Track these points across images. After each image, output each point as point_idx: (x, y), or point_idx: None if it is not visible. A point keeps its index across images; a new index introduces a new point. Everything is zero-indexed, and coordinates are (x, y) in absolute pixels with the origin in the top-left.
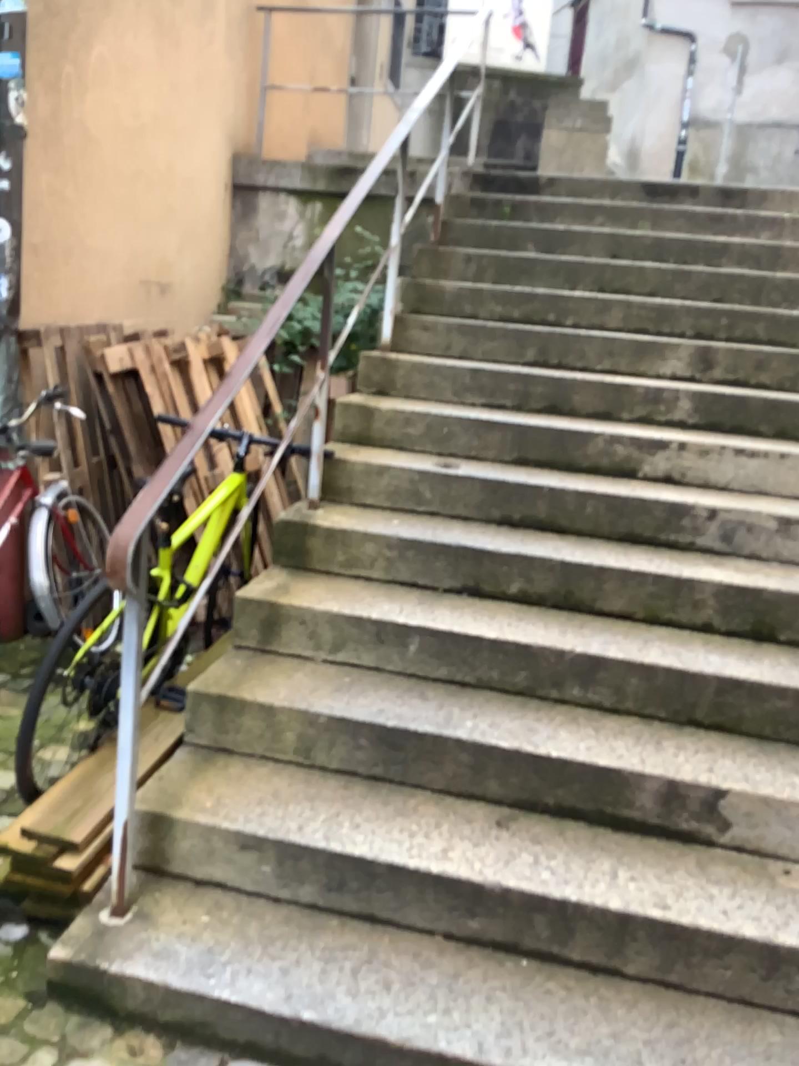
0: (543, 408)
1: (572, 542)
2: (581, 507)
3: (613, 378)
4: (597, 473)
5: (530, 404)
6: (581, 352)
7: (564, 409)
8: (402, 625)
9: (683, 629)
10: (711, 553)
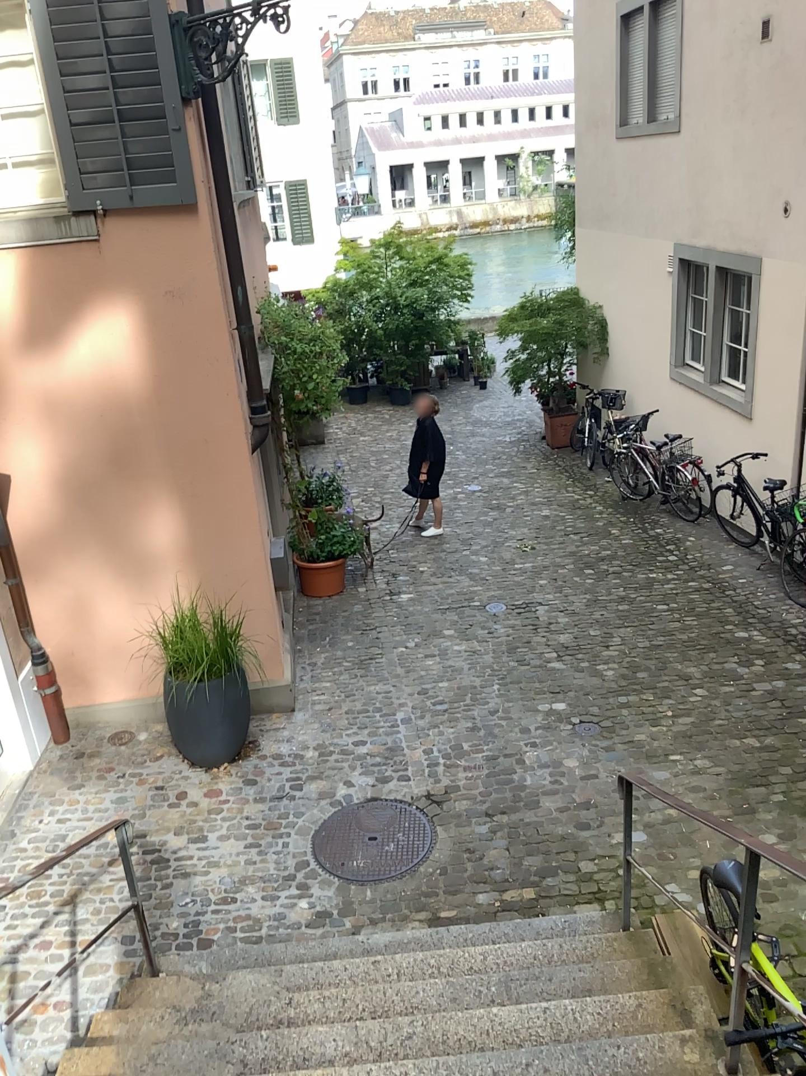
0: None
1: None
2: None
3: None
4: None
5: None
6: None
7: None
8: (566, 1007)
9: None
10: None
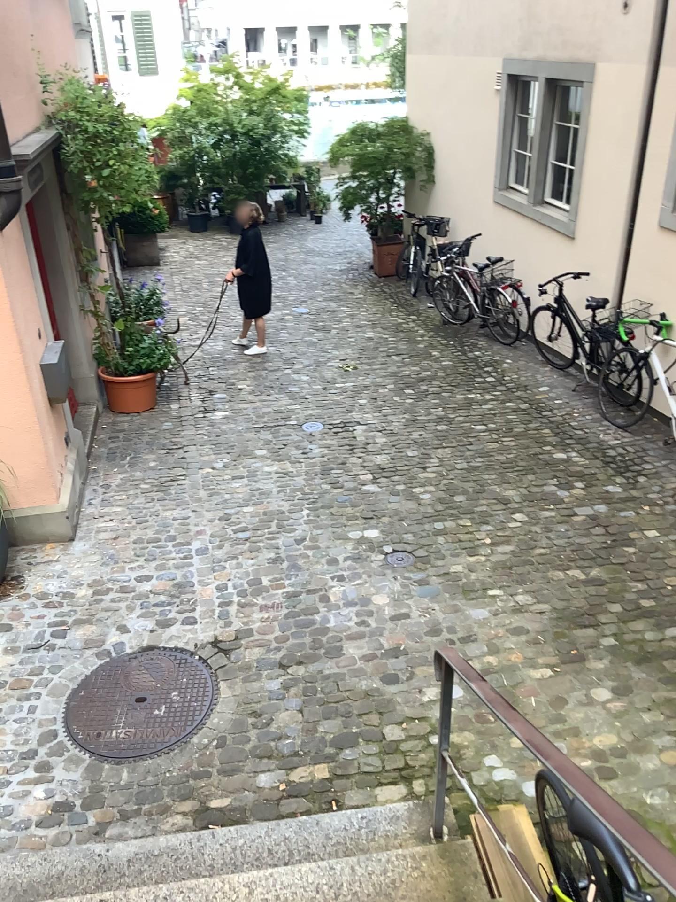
0: None
1: None
2: None
3: None
4: None
5: None
6: None
7: None
8: None
9: None
10: None
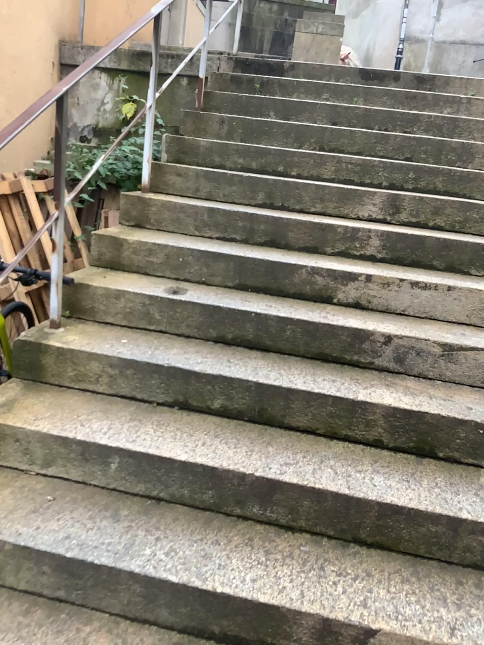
0: (263, 242)
1: (270, 362)
2: (282, 329)
3: (322, 219)
4: (300, 299)
5: (253, 239)
6: (300, 196)
7: (280, 243)
8: (103, 446)
9: (356, 446)
10: (386, 373)
